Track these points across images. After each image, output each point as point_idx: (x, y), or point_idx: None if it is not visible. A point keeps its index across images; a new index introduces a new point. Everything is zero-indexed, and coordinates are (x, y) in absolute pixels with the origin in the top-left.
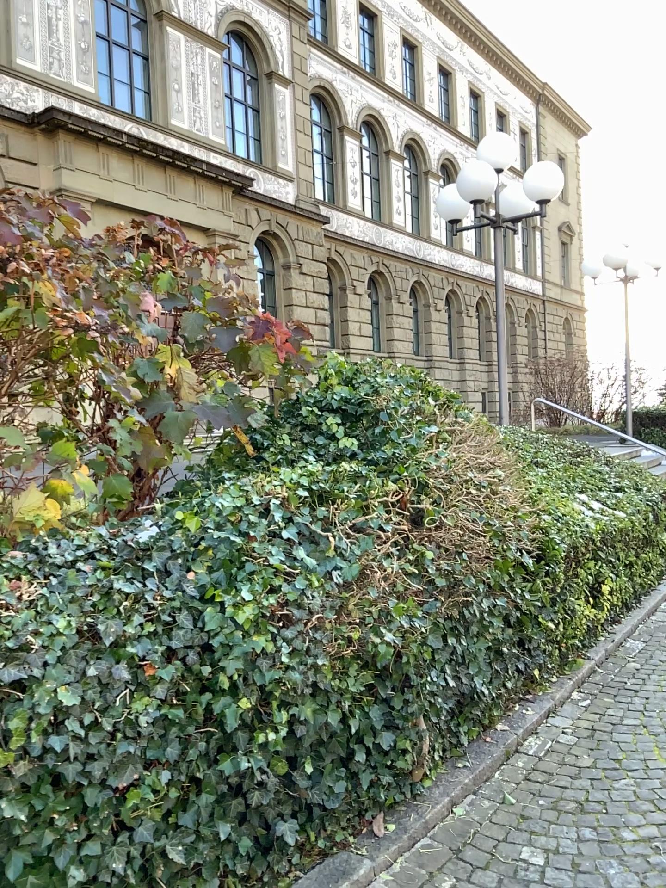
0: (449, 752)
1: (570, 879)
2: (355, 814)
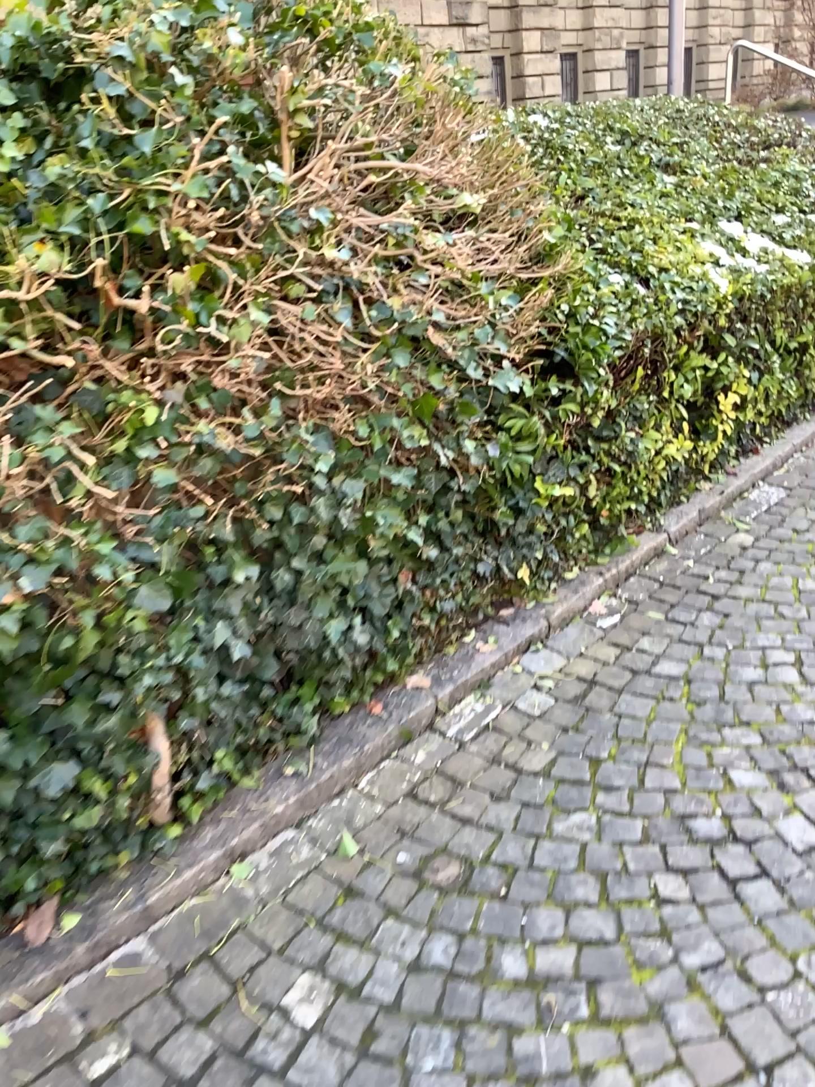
0: (283, 741)
1: (343, 1070)
2: (3, 900)
